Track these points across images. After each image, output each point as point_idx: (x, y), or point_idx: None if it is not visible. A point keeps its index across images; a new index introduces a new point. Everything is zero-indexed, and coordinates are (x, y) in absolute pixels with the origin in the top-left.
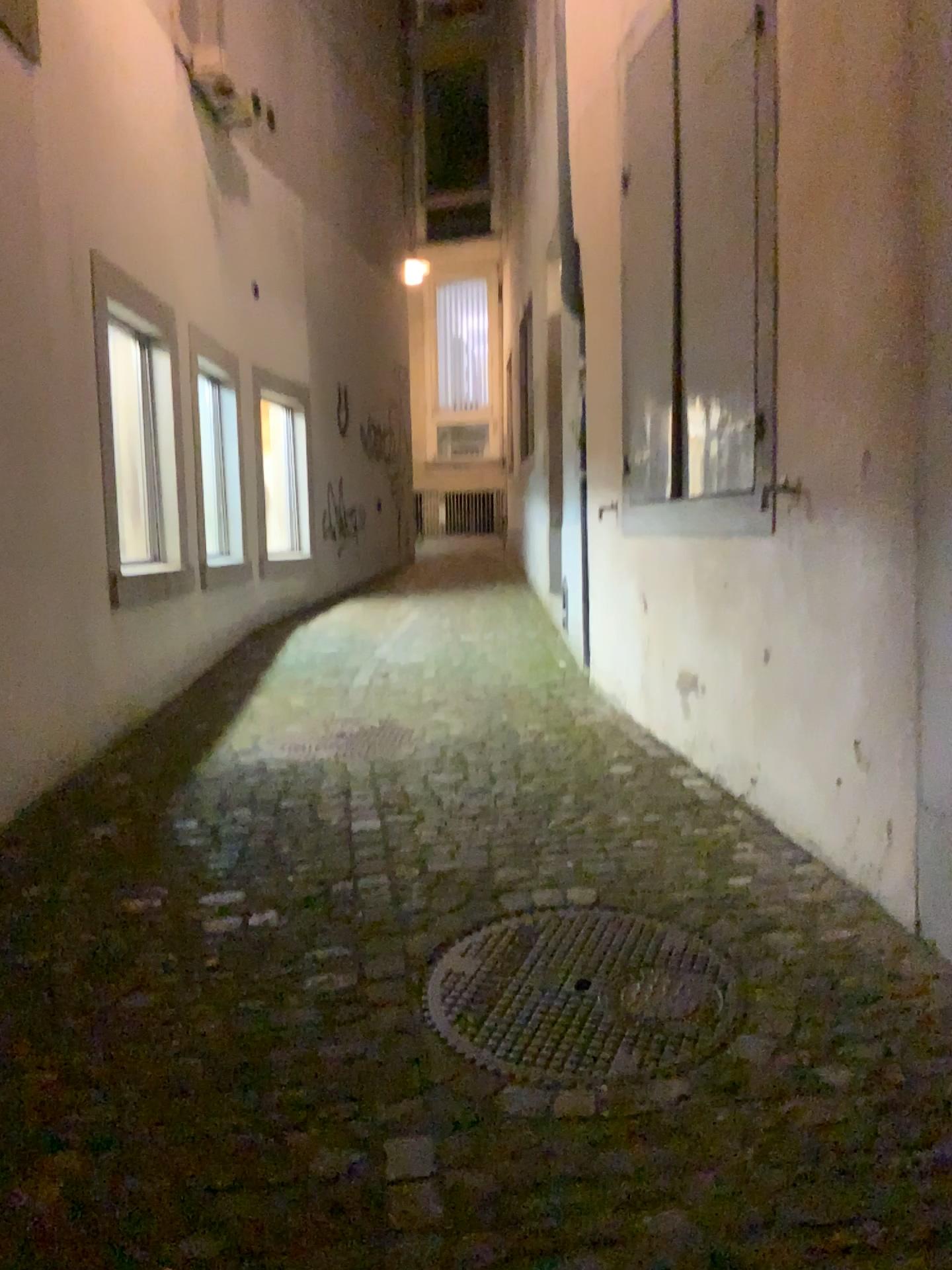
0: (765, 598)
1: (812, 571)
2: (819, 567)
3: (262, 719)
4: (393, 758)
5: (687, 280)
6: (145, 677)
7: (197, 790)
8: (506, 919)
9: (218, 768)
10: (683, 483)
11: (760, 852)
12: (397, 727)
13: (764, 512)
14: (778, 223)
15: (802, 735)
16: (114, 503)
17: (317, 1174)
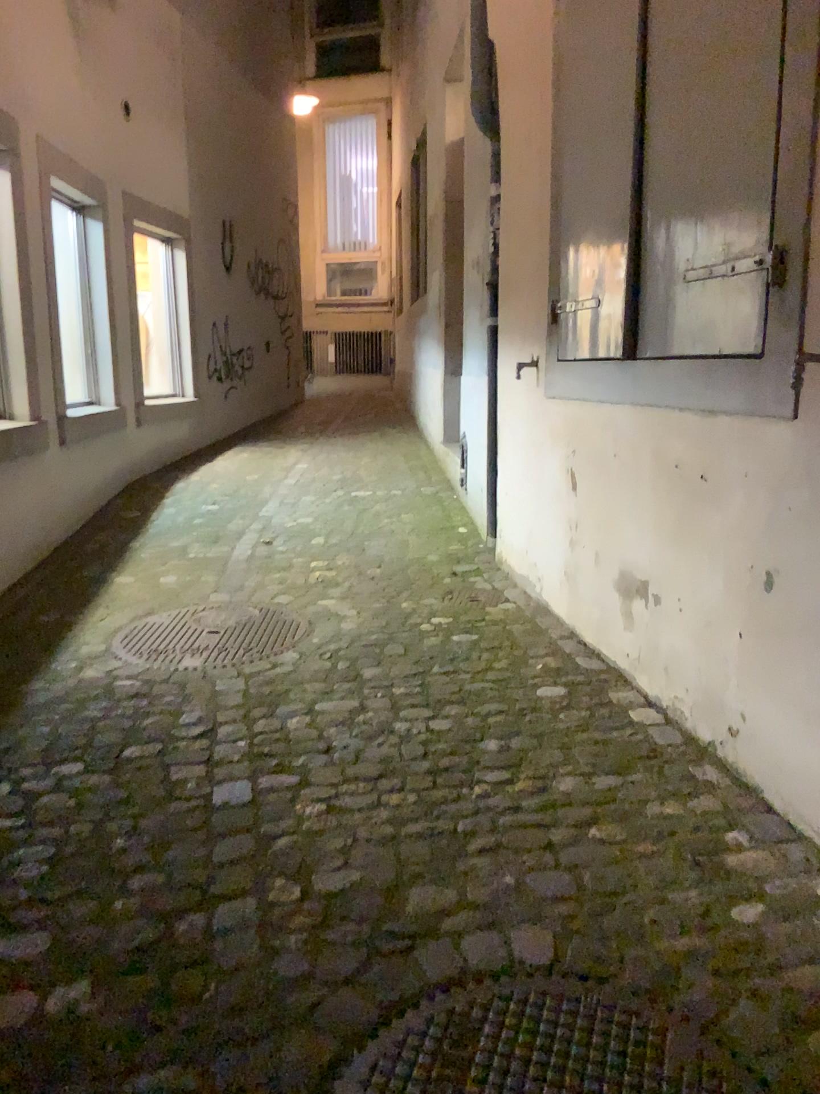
0: (769, 508)
1: None
2: None
3: (123, 609)
4: (273, 671)
5: (656, 72)
6: None
7: (25, 725)
8: (429, 1001)
9: (57, 689)
10: (637, 342)
11: (761, 854)
12: (280, 622)
13: (777, 392)
14: None
15: None
16: None
17: None
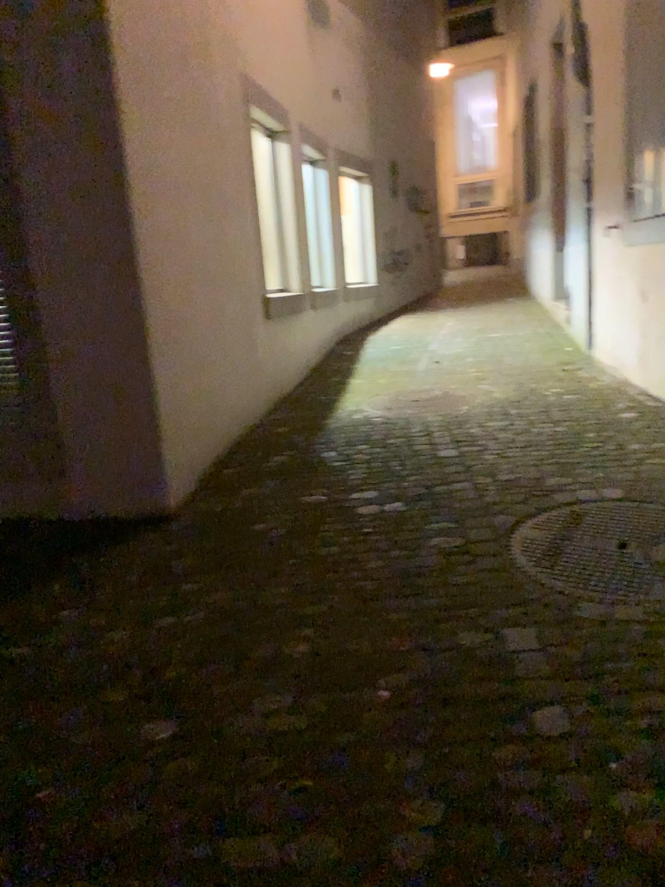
0: None
1: None
2: None
3: (365, 392)
4: (459, 414)
5: None
6: (287, 366)
7: (332, 436)
8: (561, 510)
9: (343, 423)
10: None
11: None
12: (458, 394)
13: None
14: None
15: None
16: (264, 249)
17: (465, 651)
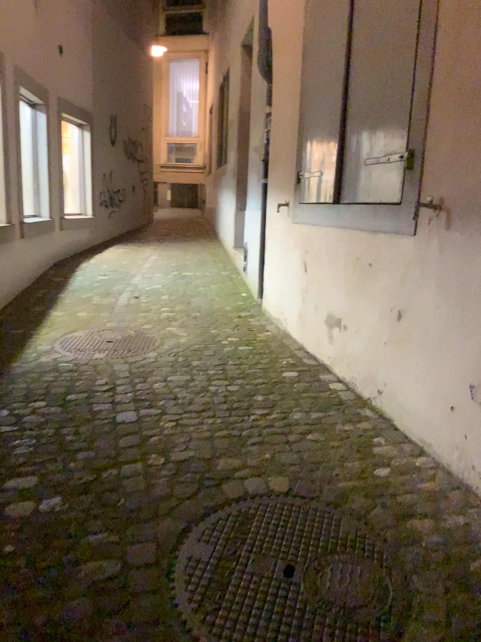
0: (402, 280)
1: (445, 267)
2: (453, 266)
3: (60, 328)
4: (144, 361)
5: (356, 57)
6: None
7: (12, 383)
8: (229, 507)
9: (28, 366)
10: (341, 195)
11: (391, 448)
12: (147, 337)
13: (407, 222)
14: (442, 14)
15: (424, 373)
16: None
17: None
